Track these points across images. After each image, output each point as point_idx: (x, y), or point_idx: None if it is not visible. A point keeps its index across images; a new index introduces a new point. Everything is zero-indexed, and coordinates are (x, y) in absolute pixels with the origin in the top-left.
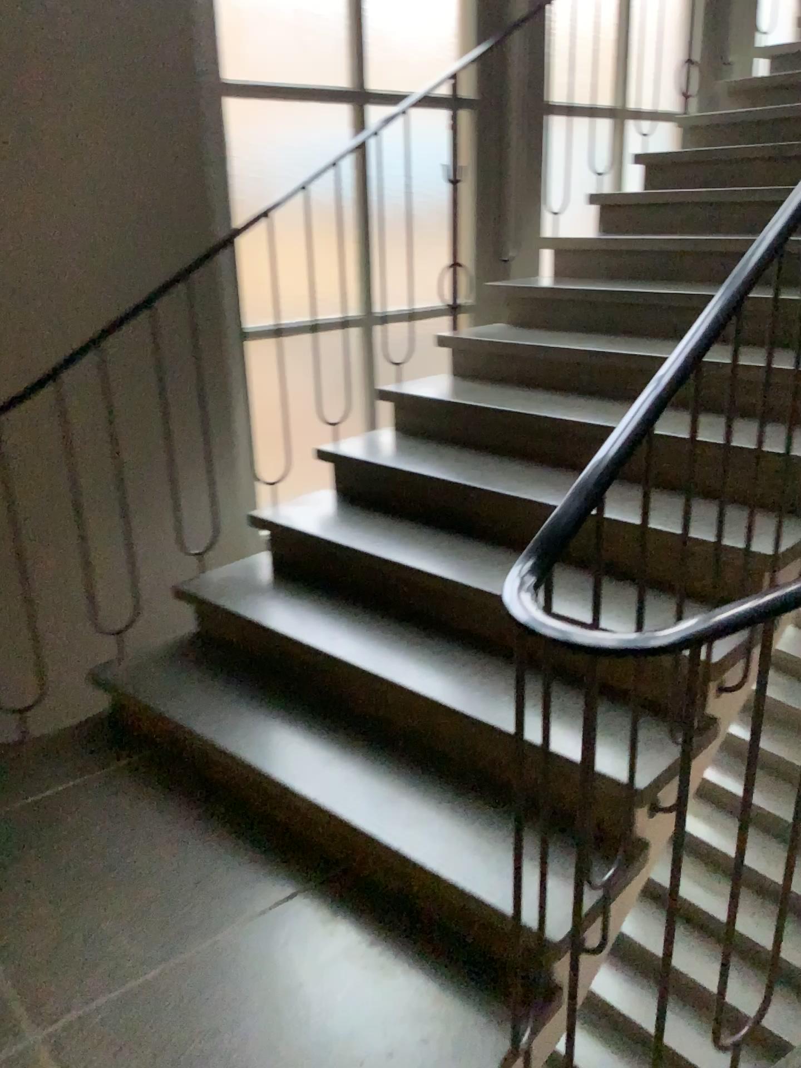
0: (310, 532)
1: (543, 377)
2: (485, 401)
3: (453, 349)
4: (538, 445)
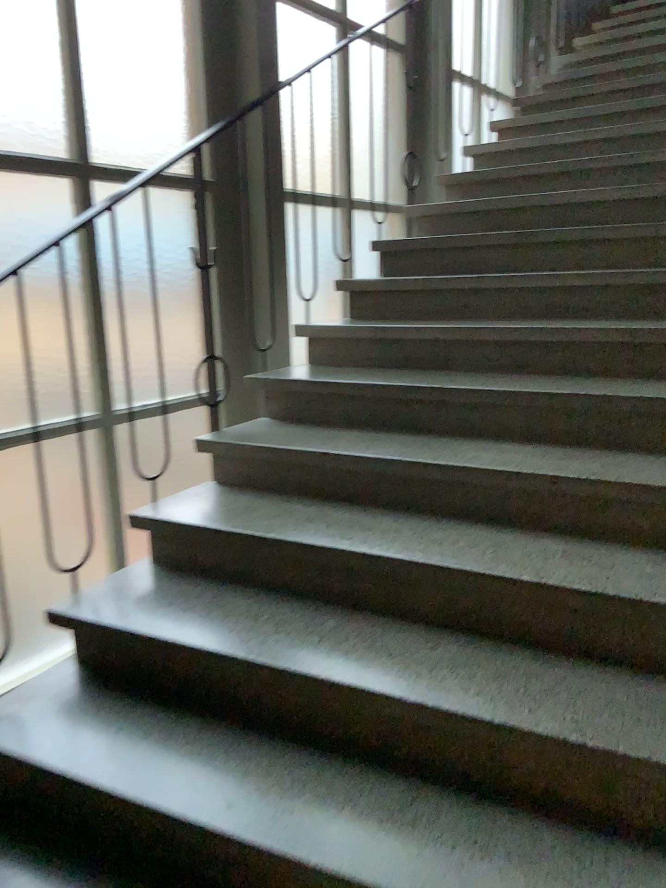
0: (52, 764)
1: (335, 490)
2: (277, 533)
3: (216, 455)
4: (352, 588)
